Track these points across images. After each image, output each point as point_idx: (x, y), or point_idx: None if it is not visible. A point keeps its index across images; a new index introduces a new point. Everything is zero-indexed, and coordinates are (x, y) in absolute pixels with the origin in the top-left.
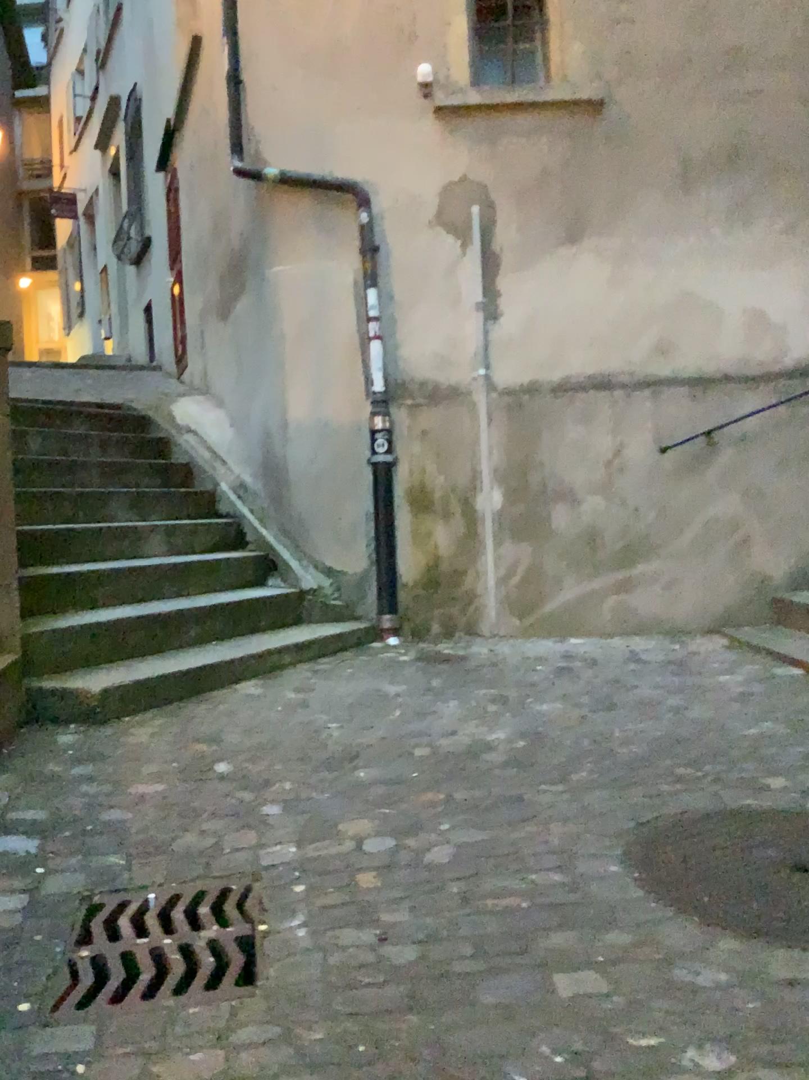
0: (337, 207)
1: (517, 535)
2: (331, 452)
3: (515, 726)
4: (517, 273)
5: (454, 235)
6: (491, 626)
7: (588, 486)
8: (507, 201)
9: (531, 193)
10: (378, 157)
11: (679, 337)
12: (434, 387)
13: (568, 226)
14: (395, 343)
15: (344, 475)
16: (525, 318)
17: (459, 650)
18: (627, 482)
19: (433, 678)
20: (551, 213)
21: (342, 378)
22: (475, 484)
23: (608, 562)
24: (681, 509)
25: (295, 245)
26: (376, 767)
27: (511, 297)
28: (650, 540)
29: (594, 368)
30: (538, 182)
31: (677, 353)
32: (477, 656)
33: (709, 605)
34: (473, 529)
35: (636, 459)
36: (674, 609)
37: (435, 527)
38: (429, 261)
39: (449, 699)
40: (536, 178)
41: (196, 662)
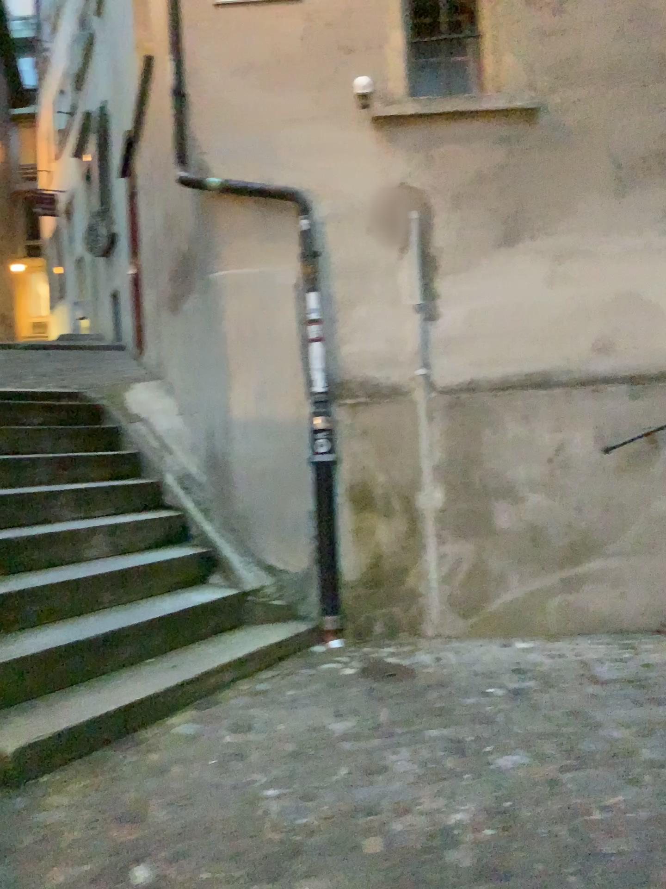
0: (279, 213)
1: (459, 535)
2: (274, 453)
3: (478, 802)
4: (456, 275)
5: (392, 238)
6: (435, 628)
7: (529, 484)
8: (445, 205)
9: (467, 198)
10: (318, 165)
11: (616, 336)
12: (375, 387)
13: (503, 229)
14: (336, 344)
15: (287, 475)
16: (464, 318)
17: (404, 663)
18: (568, 481)
19: (381, 707)
20: (486, 216)
21: (285, 379)
22: (417, 484)
23: (552, 562)
24: (623, 508)
25: (237, 249)
26: (322, 879)
27: (450, 298)
28: (593, 540)
29: (533, 368)
30: (473, 187)
31: (615, 352)
32: (424, 672)
33: (656, 607)
34: (416, 529)
35: (577, 458)
36: (619, 610)
37: (377, 528)
38: (368, 264)
39: (400, 746)
40: (472, 182)
41: (128, 701)
